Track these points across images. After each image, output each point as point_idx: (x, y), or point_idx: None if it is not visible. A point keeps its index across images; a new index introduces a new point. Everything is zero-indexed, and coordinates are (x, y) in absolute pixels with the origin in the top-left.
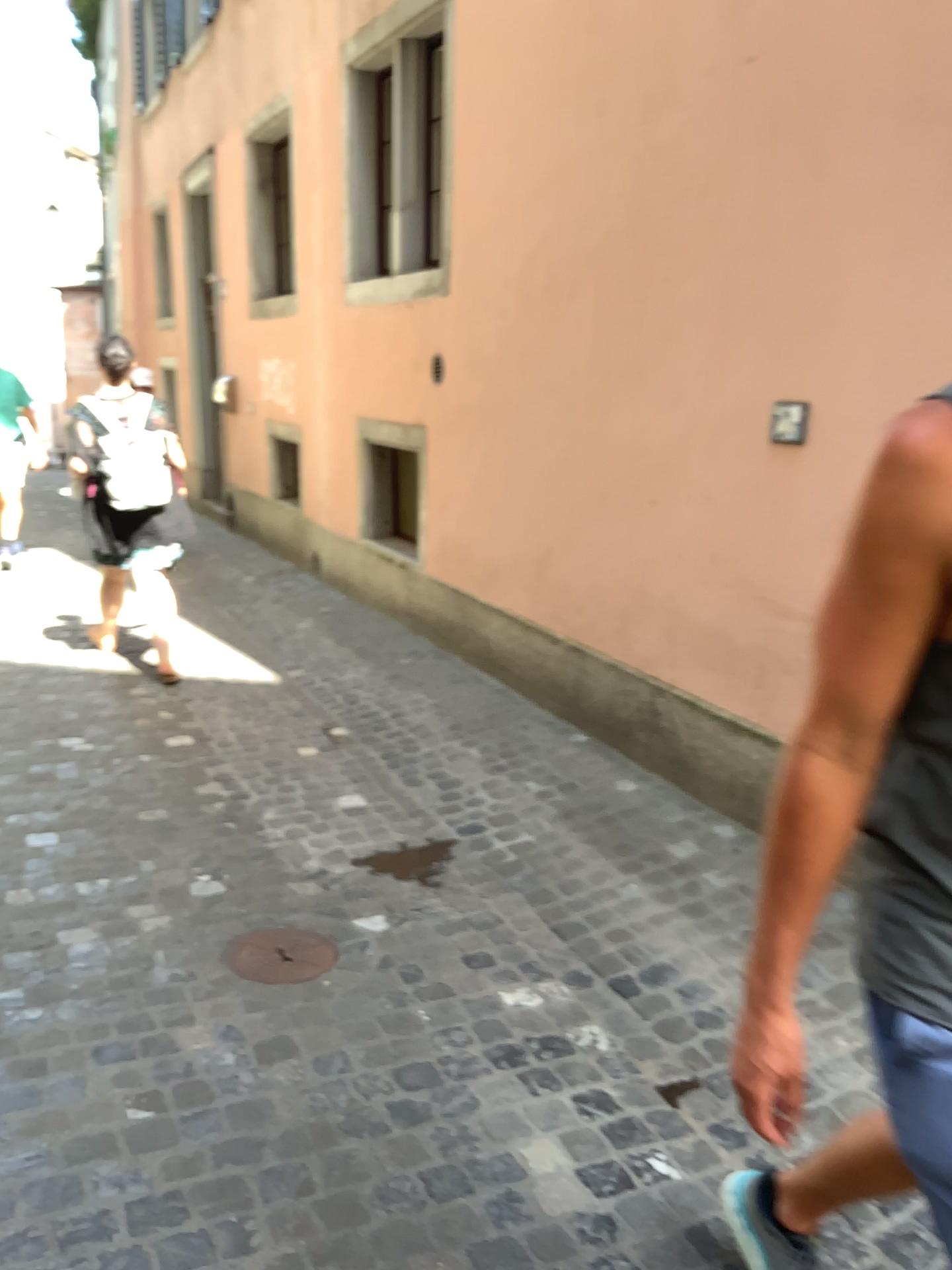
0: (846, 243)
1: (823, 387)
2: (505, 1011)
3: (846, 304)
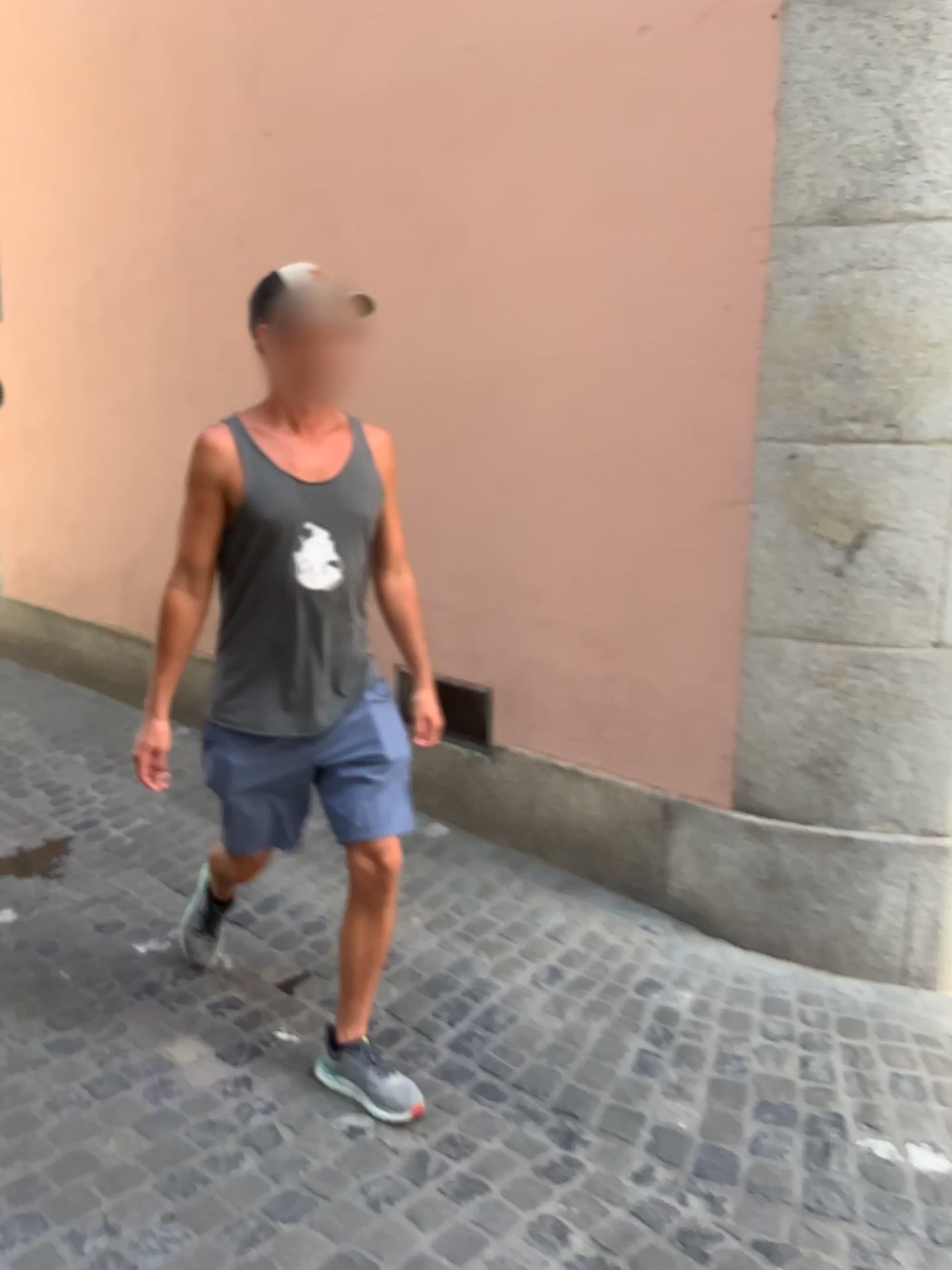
0: (367, 275)
1: (362, 394)
2: (140, 950)
3: (372, 325)
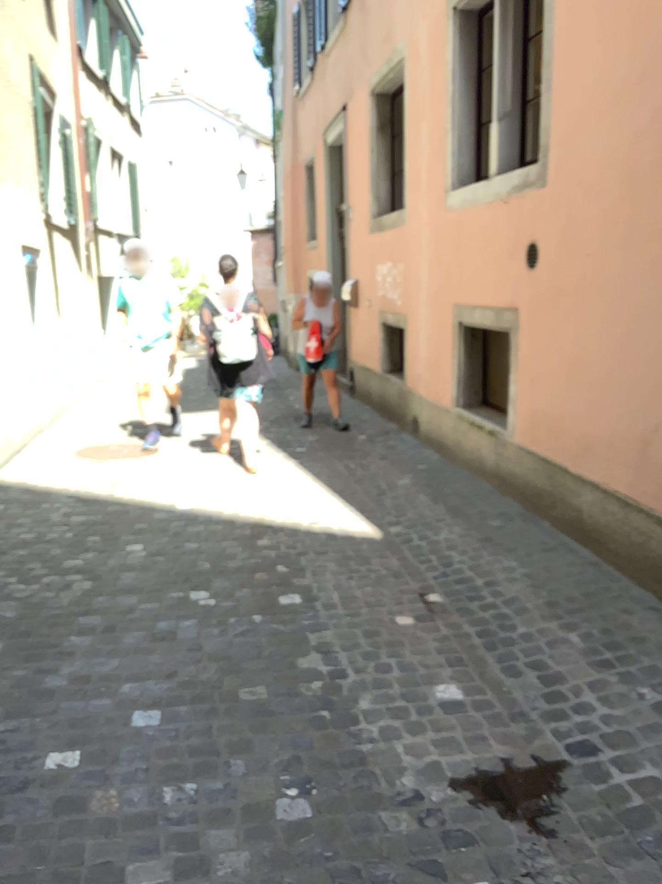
0: None
1: None
2: None
3: None
